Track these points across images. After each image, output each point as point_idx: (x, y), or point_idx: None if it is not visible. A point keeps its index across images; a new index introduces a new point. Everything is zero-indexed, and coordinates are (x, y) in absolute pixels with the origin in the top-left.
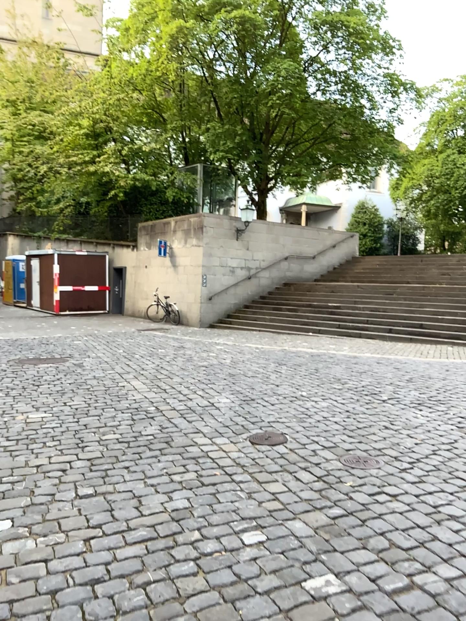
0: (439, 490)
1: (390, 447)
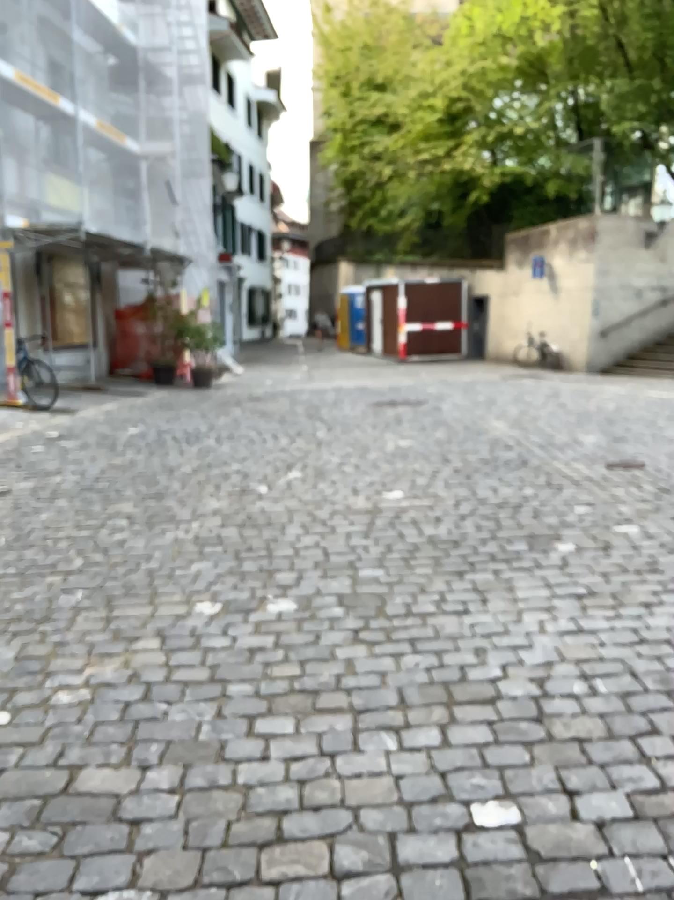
0: None
1: None
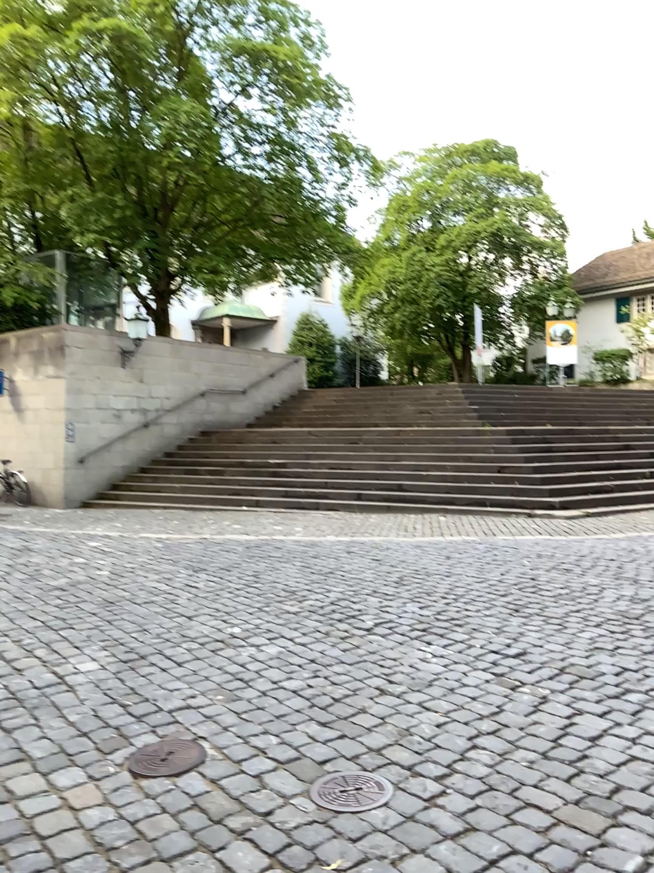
0: (509, 855)
1: (399, 744)
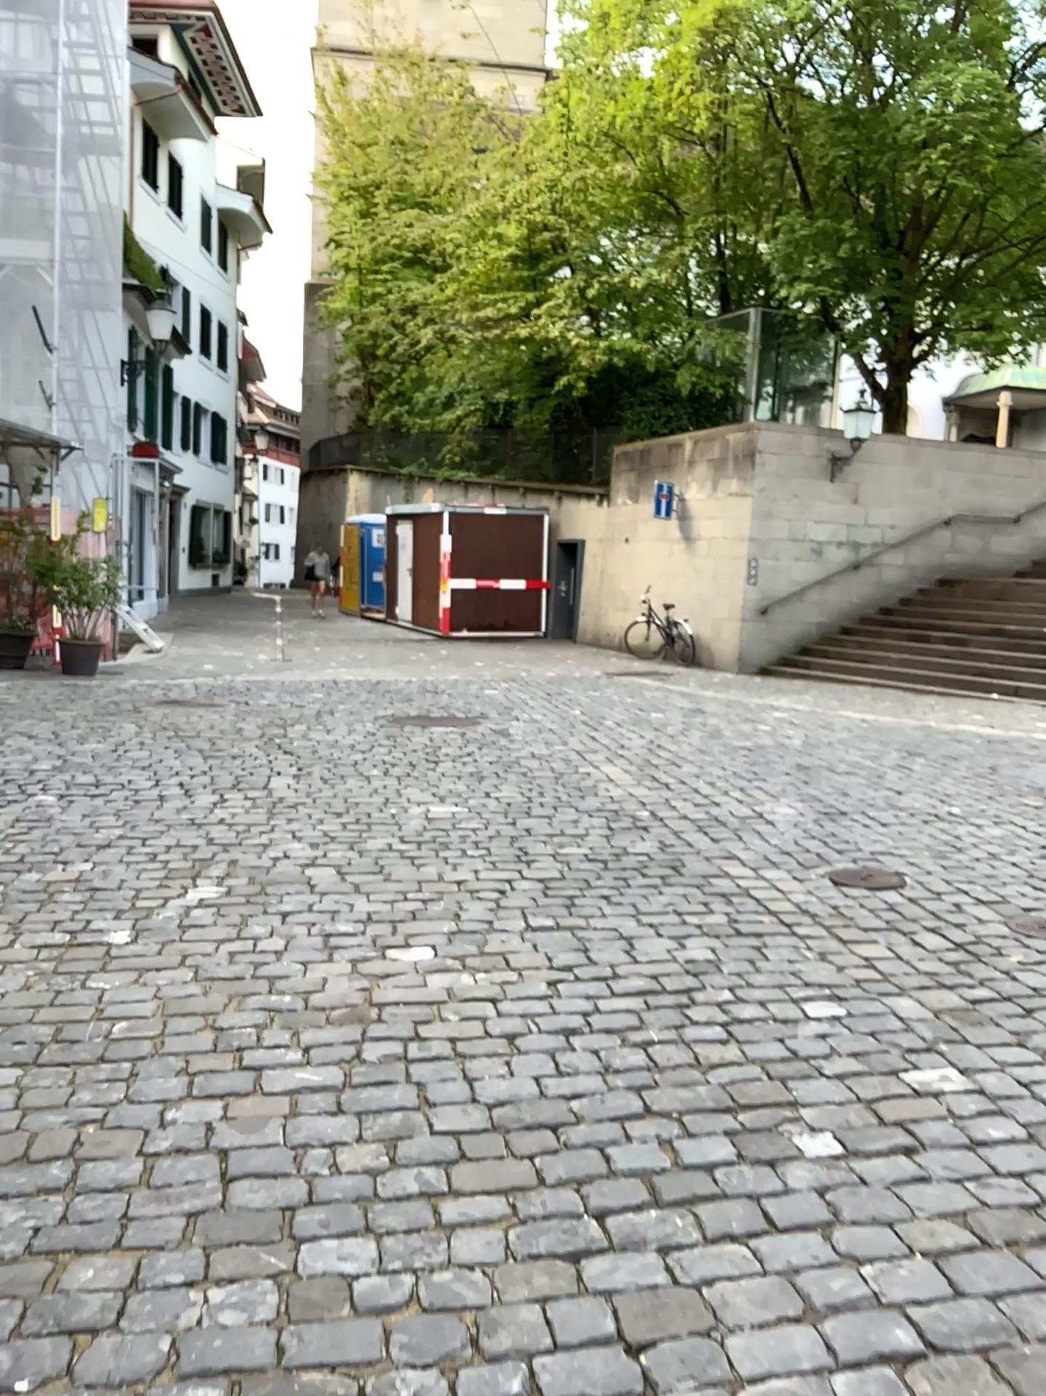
0: None
1: None
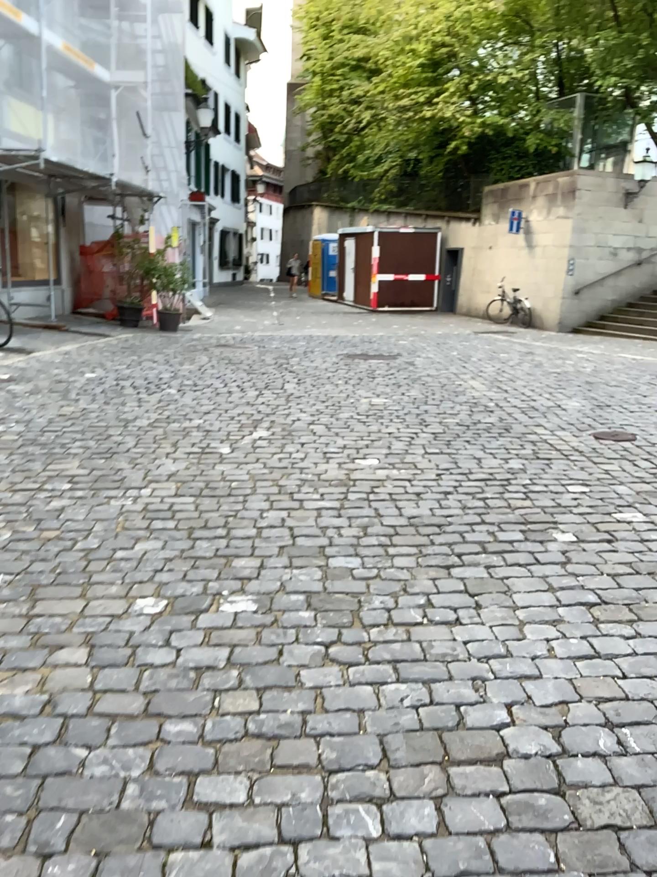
0: None
1: None
